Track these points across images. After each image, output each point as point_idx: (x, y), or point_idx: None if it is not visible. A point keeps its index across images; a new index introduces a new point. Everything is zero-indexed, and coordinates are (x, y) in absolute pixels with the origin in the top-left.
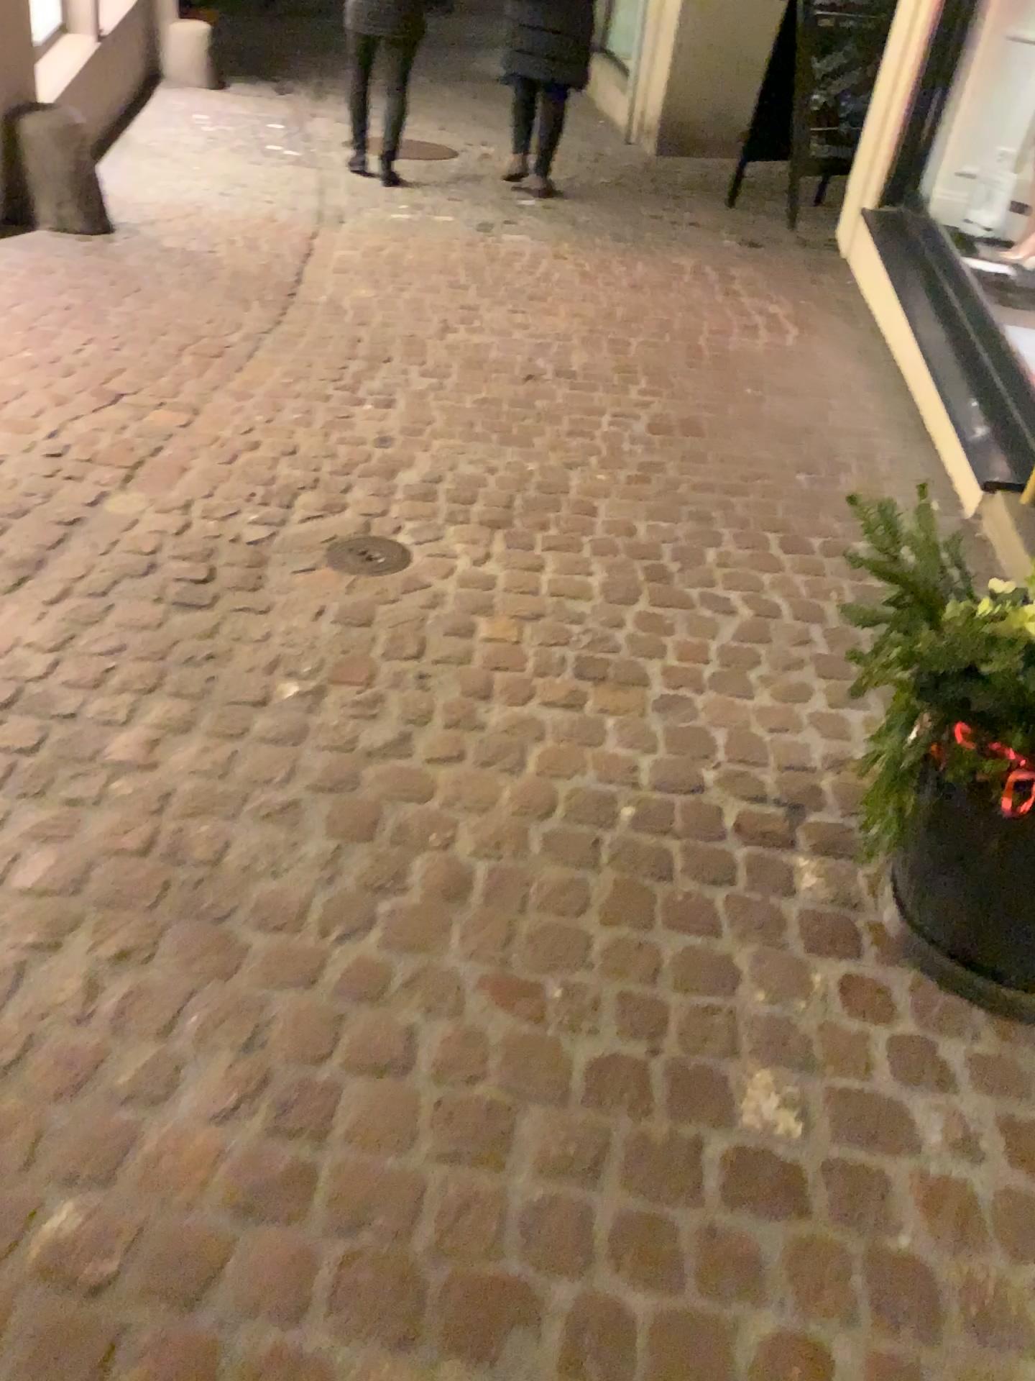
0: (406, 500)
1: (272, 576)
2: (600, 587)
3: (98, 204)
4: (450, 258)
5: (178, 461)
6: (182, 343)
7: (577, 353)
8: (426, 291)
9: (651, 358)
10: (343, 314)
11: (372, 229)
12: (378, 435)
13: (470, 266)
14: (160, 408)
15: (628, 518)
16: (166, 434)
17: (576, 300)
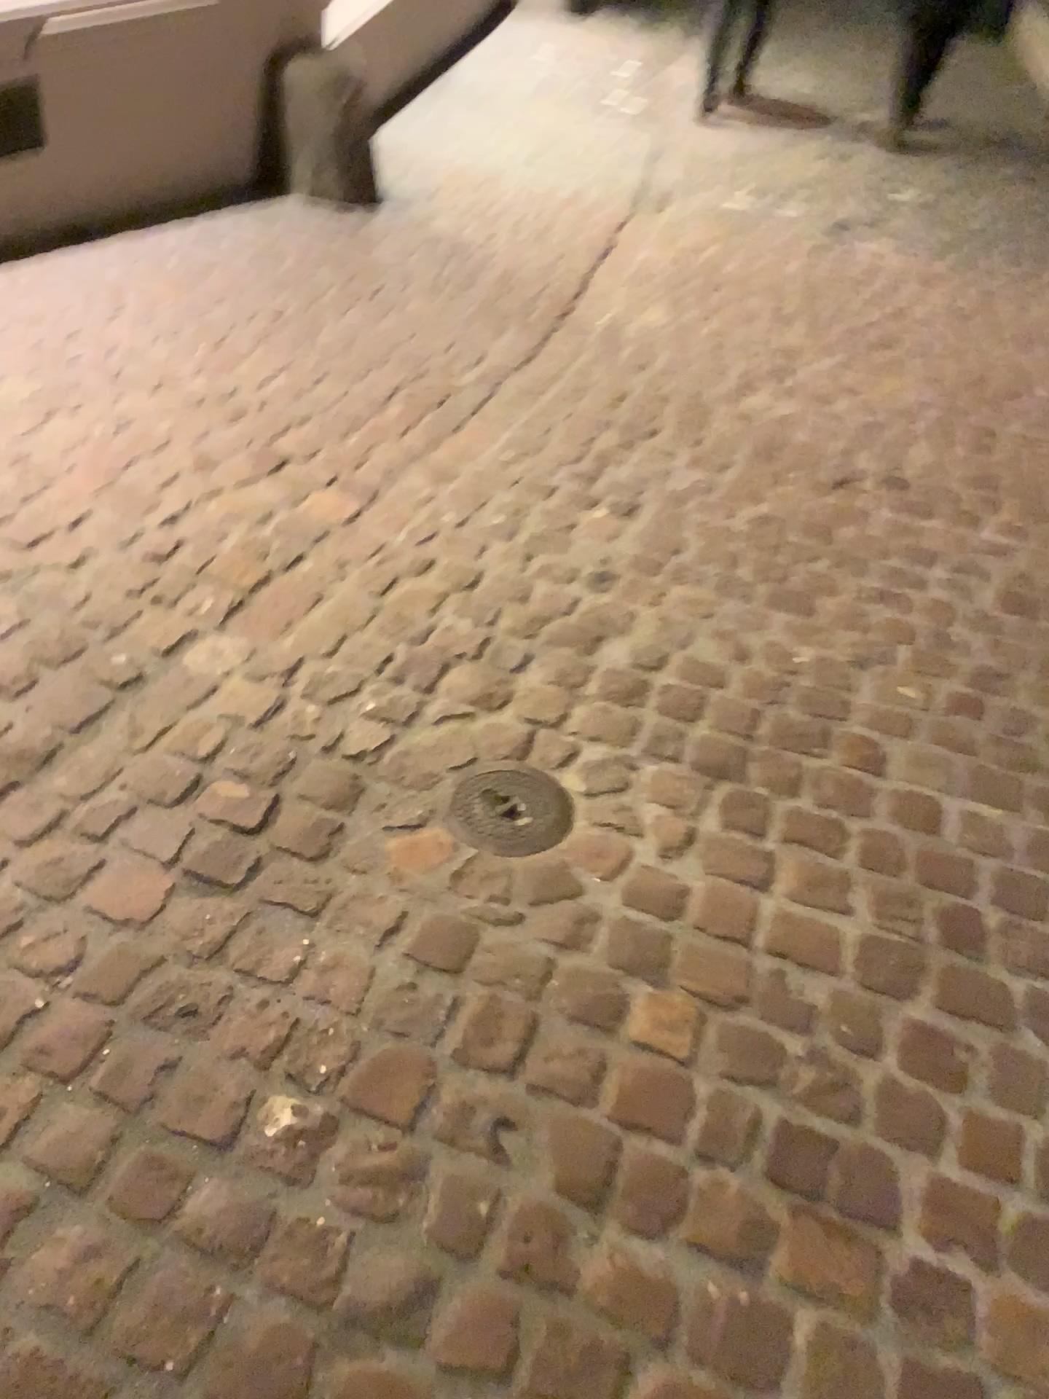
0: (600, 700)
1: (354, 838)
2: (856, 952)
3: (363, 172)
4: (781, 272)
5: (311, 583)
6: (395, 378)
7: (919, 451)
8: (735, 324)
9: (1025, 471)
10: (616, 351)
11: (694, 223)
12: (599, 567)
13: (803, 289)
14: (324, 485)
15: (933, 794)
16: (314, 533)
17: (936, 358)
